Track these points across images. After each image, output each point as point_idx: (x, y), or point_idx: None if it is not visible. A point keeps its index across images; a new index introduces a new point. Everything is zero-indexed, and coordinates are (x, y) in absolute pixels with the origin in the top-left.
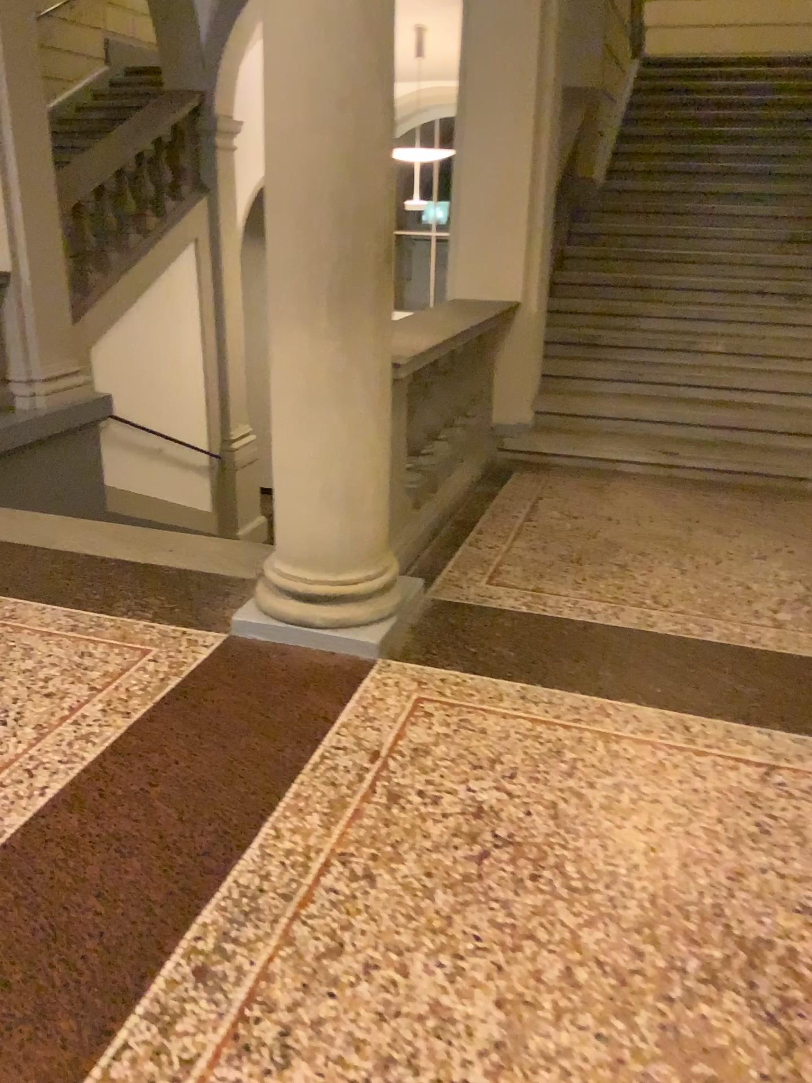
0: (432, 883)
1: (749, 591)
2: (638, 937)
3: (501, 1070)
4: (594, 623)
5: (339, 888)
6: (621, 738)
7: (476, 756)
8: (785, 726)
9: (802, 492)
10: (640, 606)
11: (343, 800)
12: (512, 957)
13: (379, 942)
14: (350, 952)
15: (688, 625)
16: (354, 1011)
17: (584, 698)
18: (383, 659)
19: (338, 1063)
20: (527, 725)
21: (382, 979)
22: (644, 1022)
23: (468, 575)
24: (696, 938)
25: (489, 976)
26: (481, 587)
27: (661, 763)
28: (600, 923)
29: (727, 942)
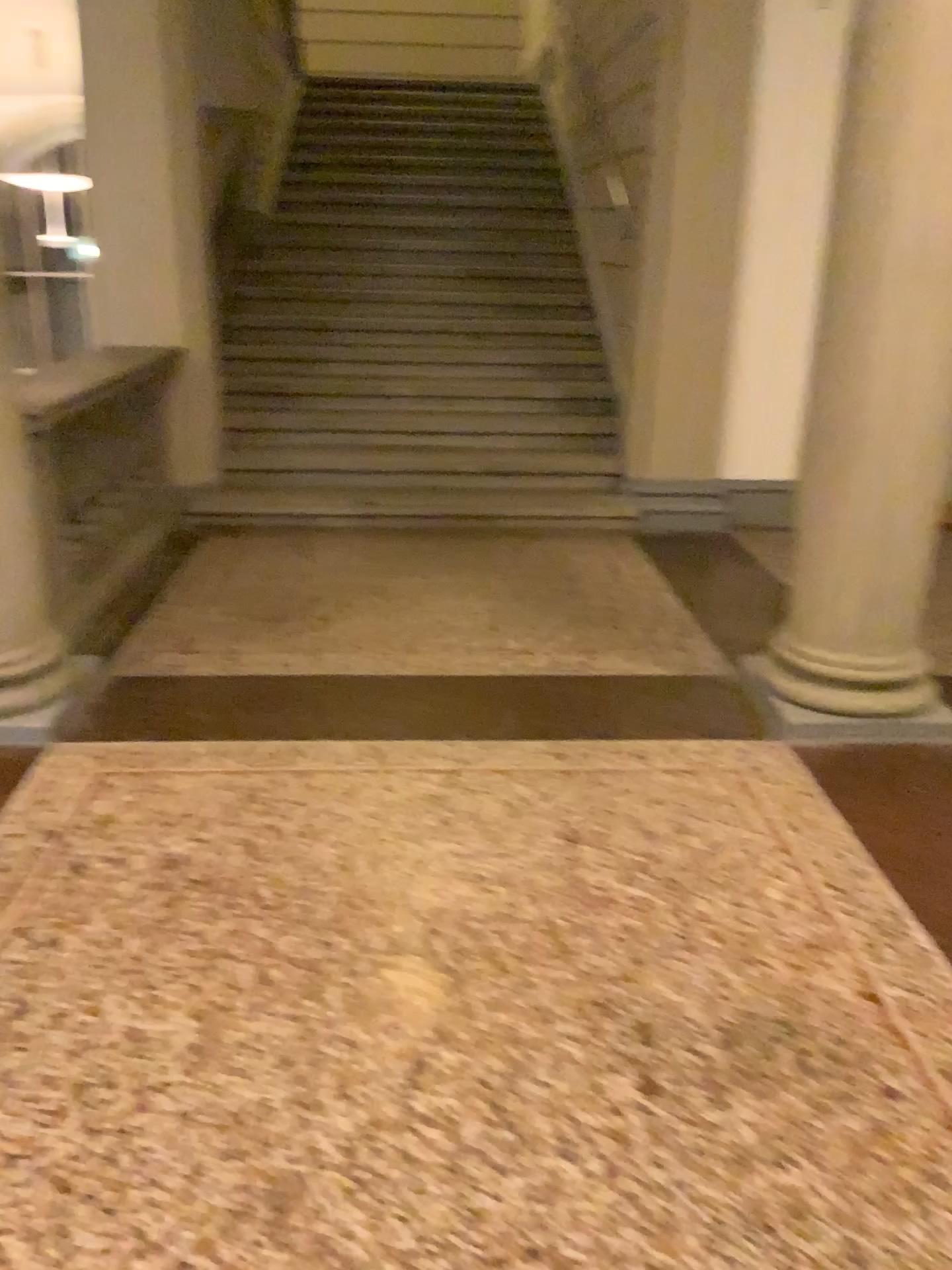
0: (122, 933)
1: (444, 626)
2: (328, 932)
3: (198, 1063)
4: (290, 676)
5: (21, 958)
6: (315, 773)
7: (166, 815)
8: (472, 738)
9: (500, 530)
10: (337, 654)
11: (20, 881)
12: (207, 974)
13: (68, 993)
14: (37, 1008)
15: (385, 664)
16: (45, 1054)
17: (279, 745)
18: (57, 743)
19: (30, 1099)
20: (220, 778)
21: (73, 1022)
22: (333, 994)
23: (153, 648)
24: (382, 921)
25: (184, 995)
26: (167, 658)
27: (354, 788)
28: (293, 929)
29: (411, 919)
